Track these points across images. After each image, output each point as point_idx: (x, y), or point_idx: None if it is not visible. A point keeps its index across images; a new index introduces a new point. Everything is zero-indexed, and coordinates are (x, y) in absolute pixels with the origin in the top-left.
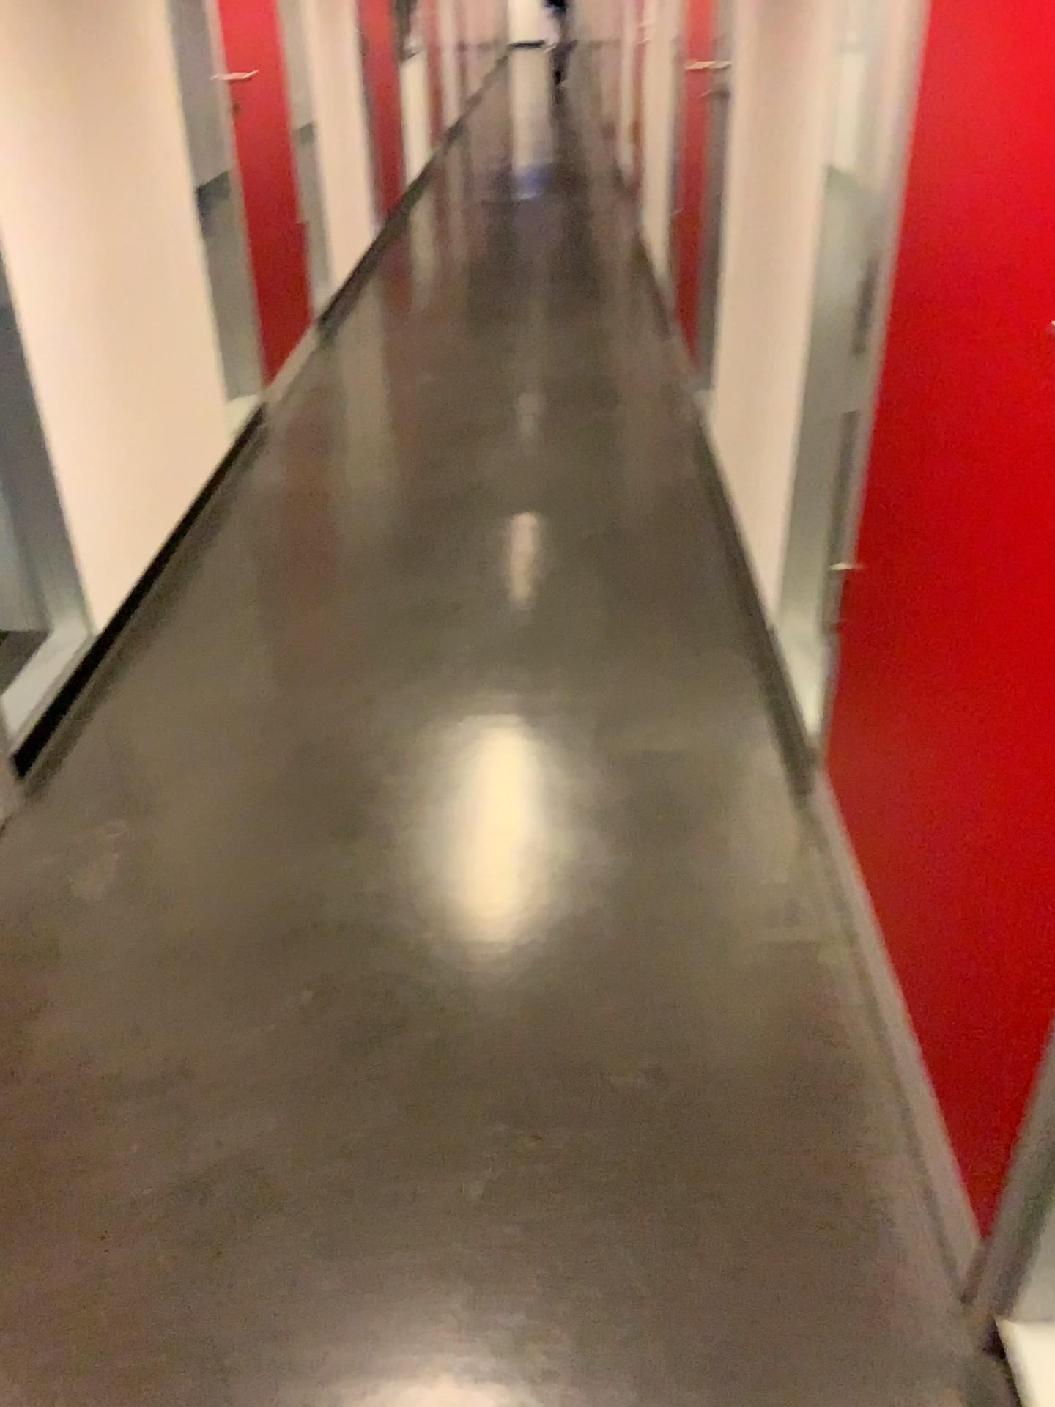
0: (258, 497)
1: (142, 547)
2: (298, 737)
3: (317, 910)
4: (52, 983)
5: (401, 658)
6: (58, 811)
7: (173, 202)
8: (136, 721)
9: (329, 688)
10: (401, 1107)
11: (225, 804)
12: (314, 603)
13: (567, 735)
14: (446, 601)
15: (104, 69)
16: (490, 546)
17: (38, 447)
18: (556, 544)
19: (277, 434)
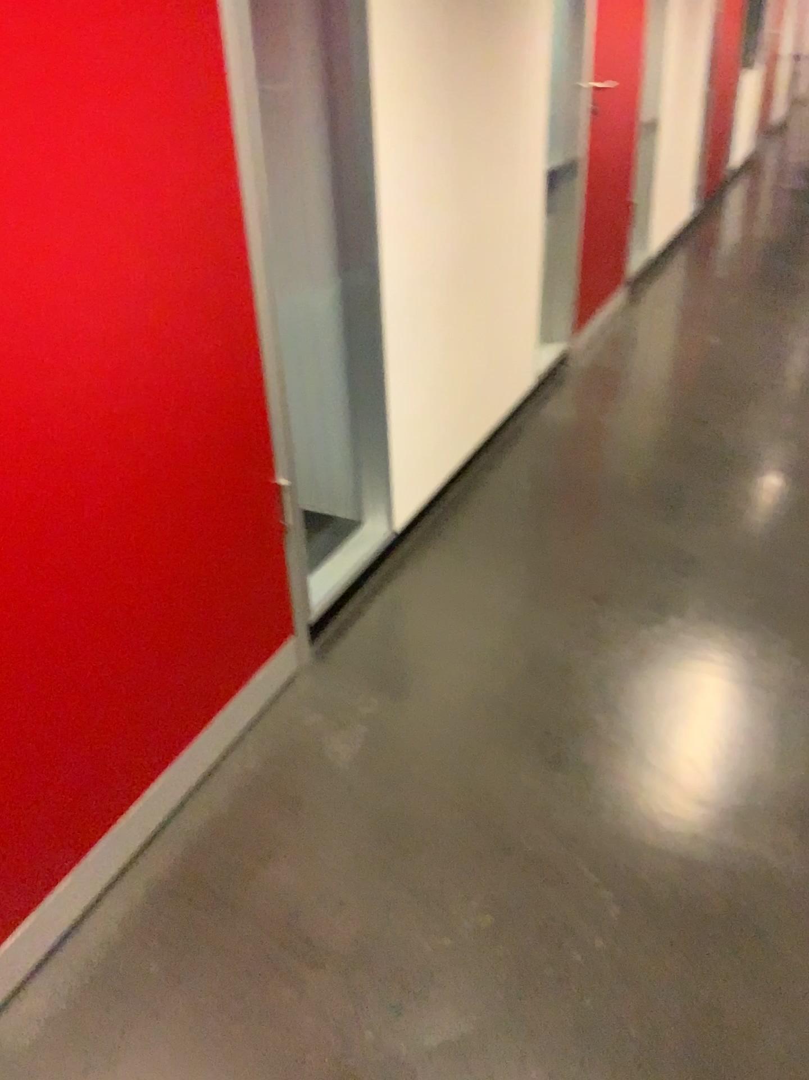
0: (548, 428)
1: (445, 462)
2: (532, 656)
3: (511, 833)
4: (287, 833)
5: (637, 599)
6: (331, 676)
7: (525, 186)
8: (408, 610)
9: (569, 615)
10: (542, 1074)
11: (459, 705)
12: (573, 531)
13: (780, 715)
14: (688, 552)
15: (489, 81)
16: (740, 506)
17: (376, 382)
18: (805, 515)
19: (576, 375)
